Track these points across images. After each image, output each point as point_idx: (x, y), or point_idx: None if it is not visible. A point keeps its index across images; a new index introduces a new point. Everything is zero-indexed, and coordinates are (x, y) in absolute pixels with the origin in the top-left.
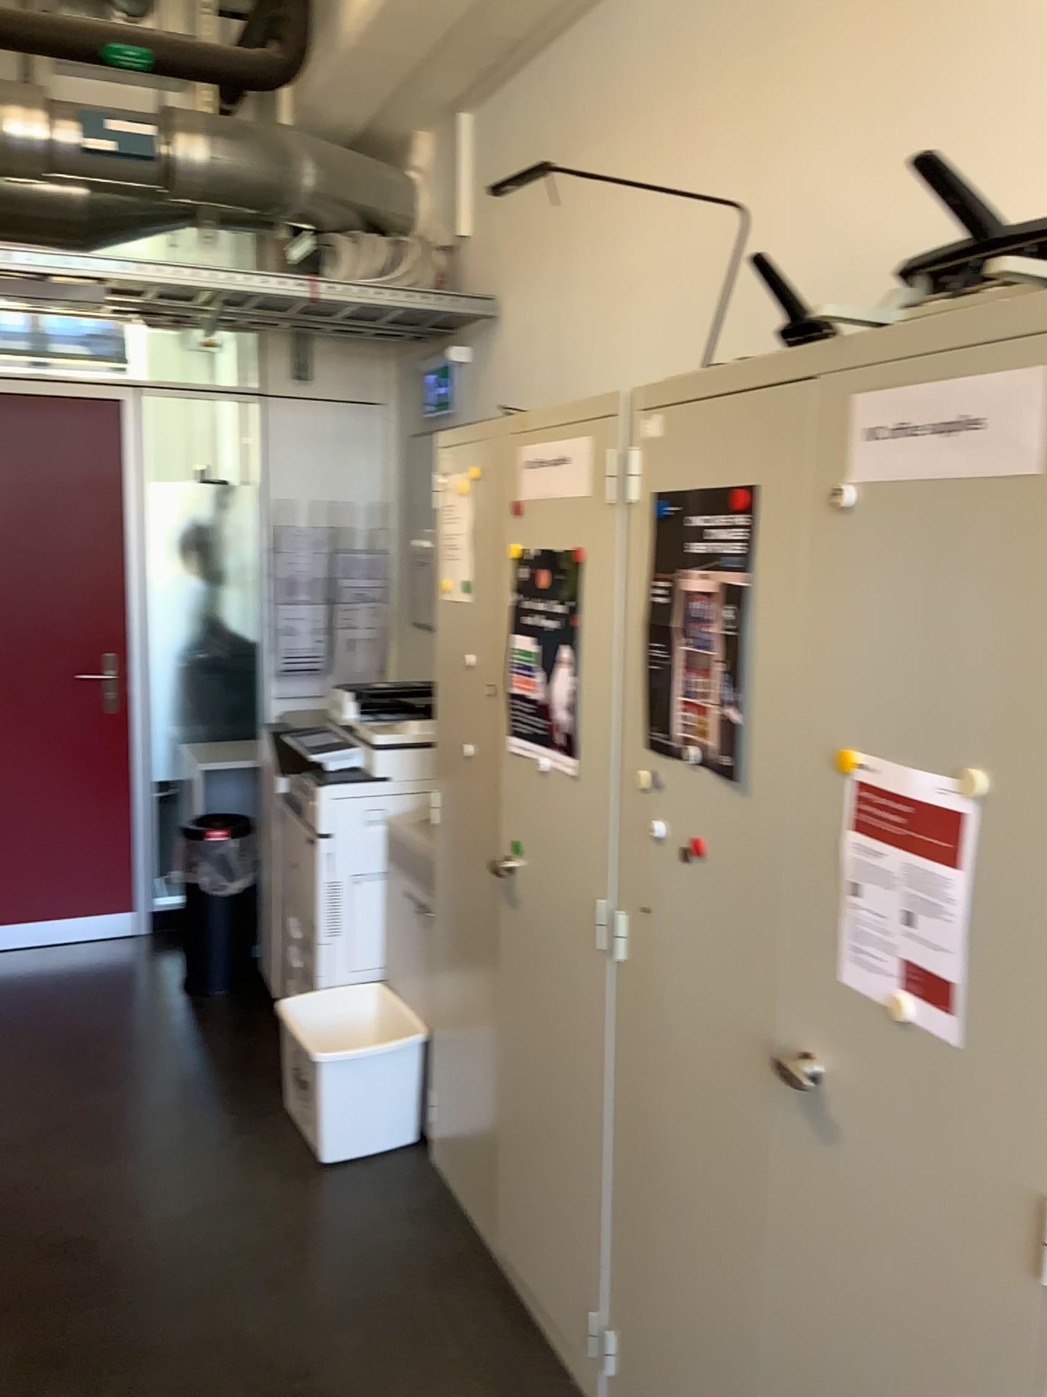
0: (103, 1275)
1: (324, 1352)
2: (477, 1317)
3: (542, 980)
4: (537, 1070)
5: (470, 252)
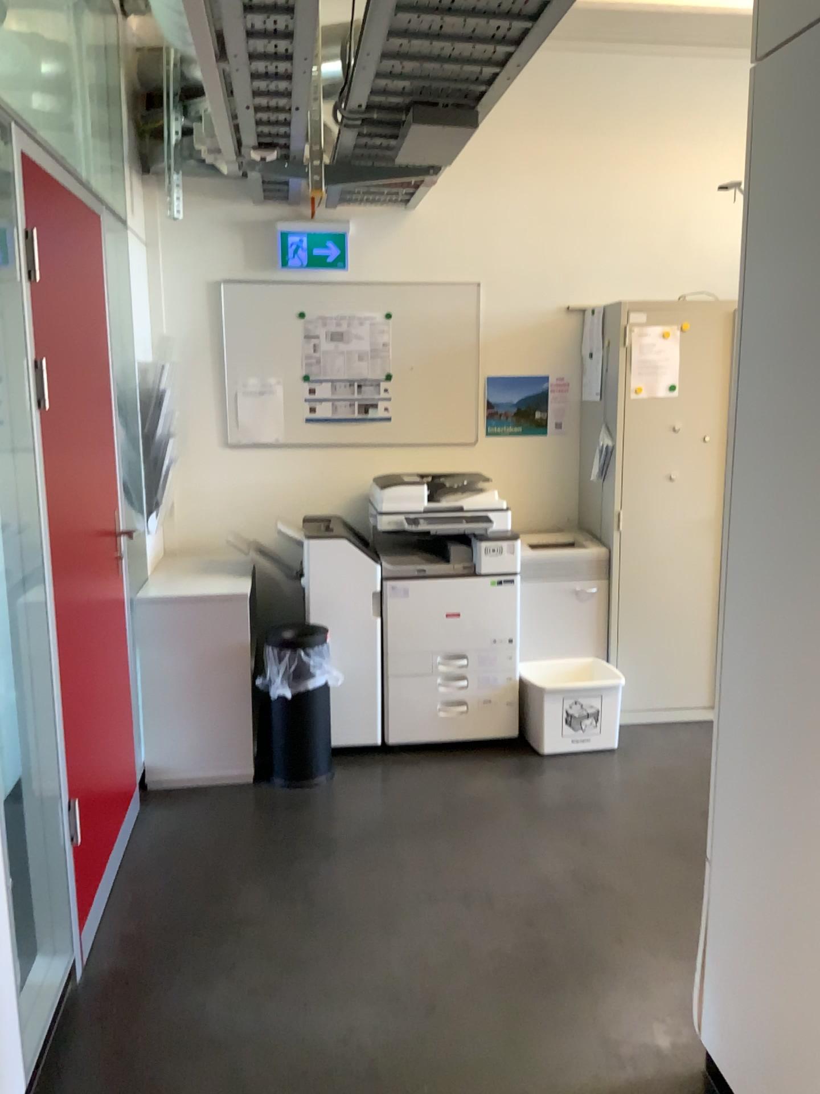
0: None
1: None
2: None
3: None
4: None
5: None
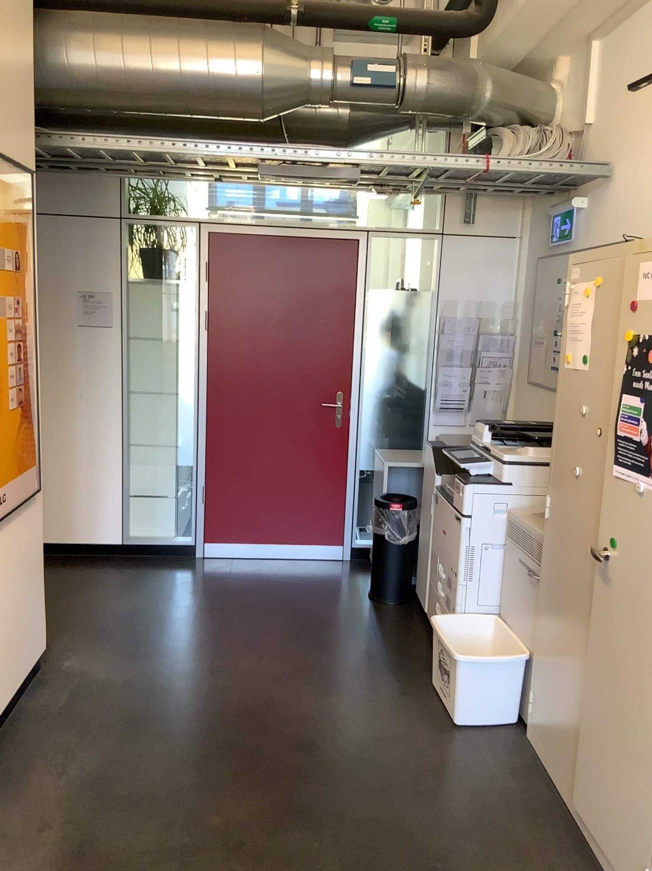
0: (324, 767)
1: (457, 849)
2: (560, 852)
3: (628, 636)
4: (618, 697)
5: (592, 134)
